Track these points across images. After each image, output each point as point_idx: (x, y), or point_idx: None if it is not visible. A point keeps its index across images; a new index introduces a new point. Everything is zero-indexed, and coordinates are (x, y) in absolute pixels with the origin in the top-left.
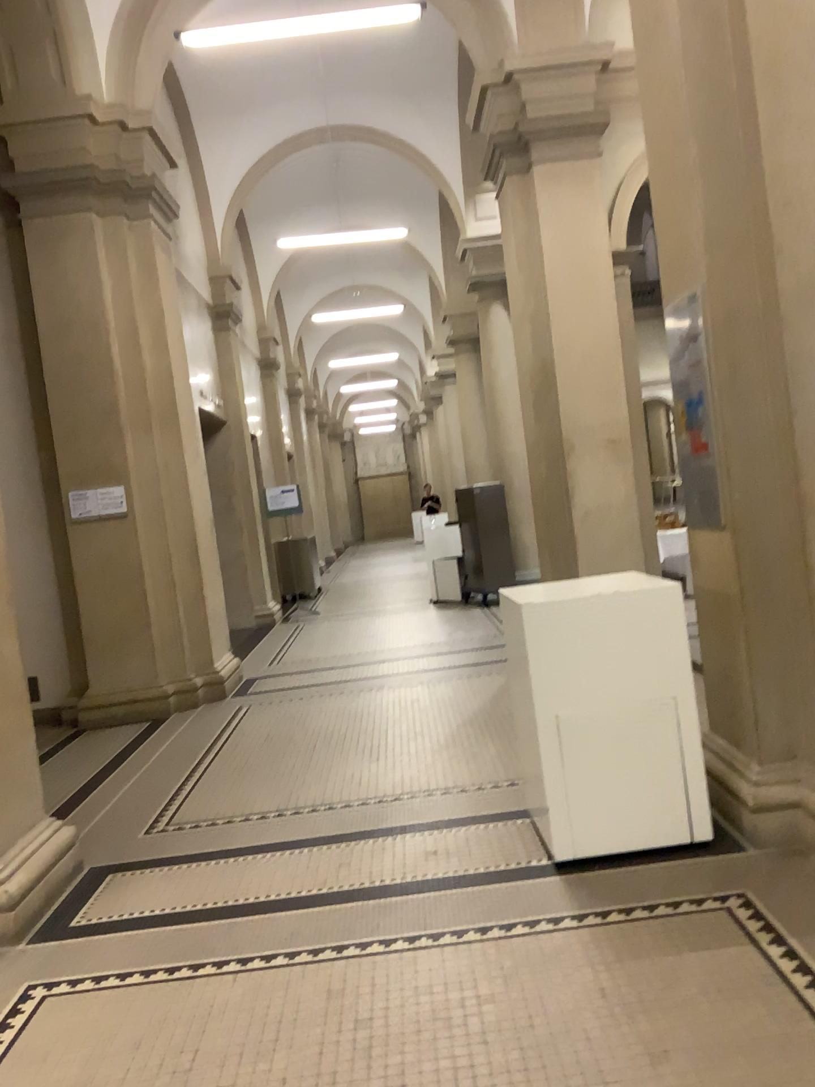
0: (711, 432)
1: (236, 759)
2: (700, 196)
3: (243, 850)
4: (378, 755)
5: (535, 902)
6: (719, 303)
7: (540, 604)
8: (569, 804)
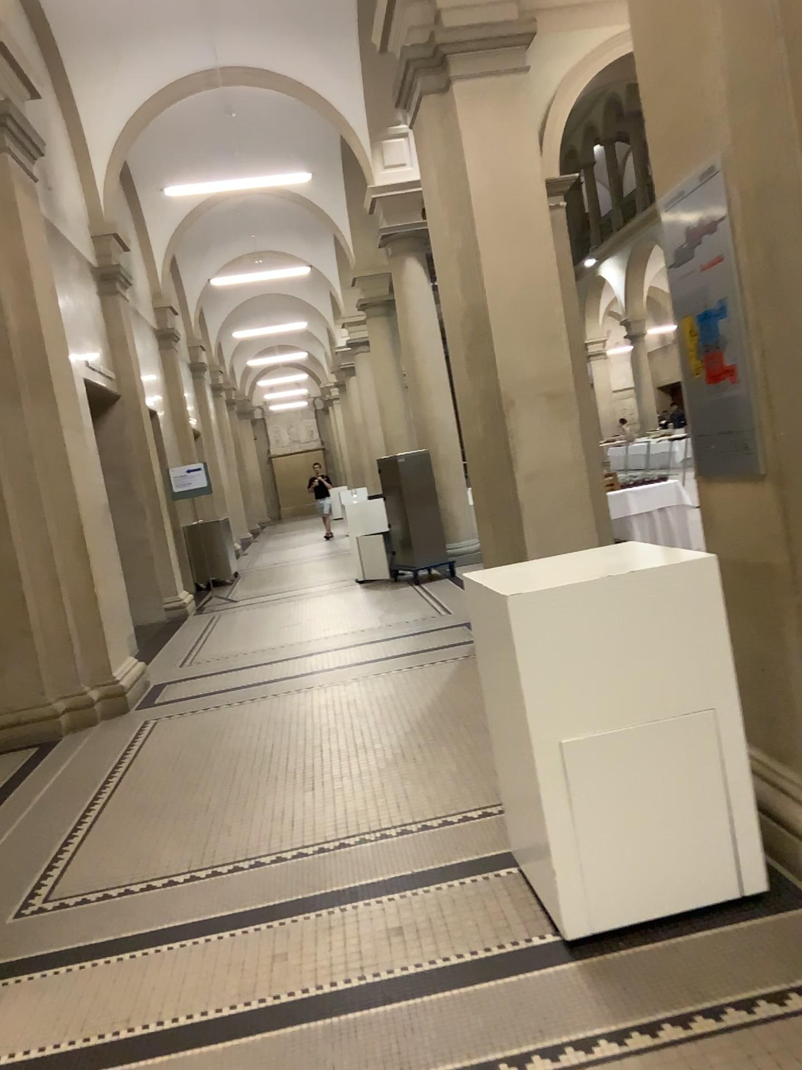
0: (740, 350)
1: (137, 796)
2: (719, 26)
3: (142, 940)
4: (313, 781)
5: (551, 1012)
6: (750, 172)
7: (528, 593)
8: (582, 862)
